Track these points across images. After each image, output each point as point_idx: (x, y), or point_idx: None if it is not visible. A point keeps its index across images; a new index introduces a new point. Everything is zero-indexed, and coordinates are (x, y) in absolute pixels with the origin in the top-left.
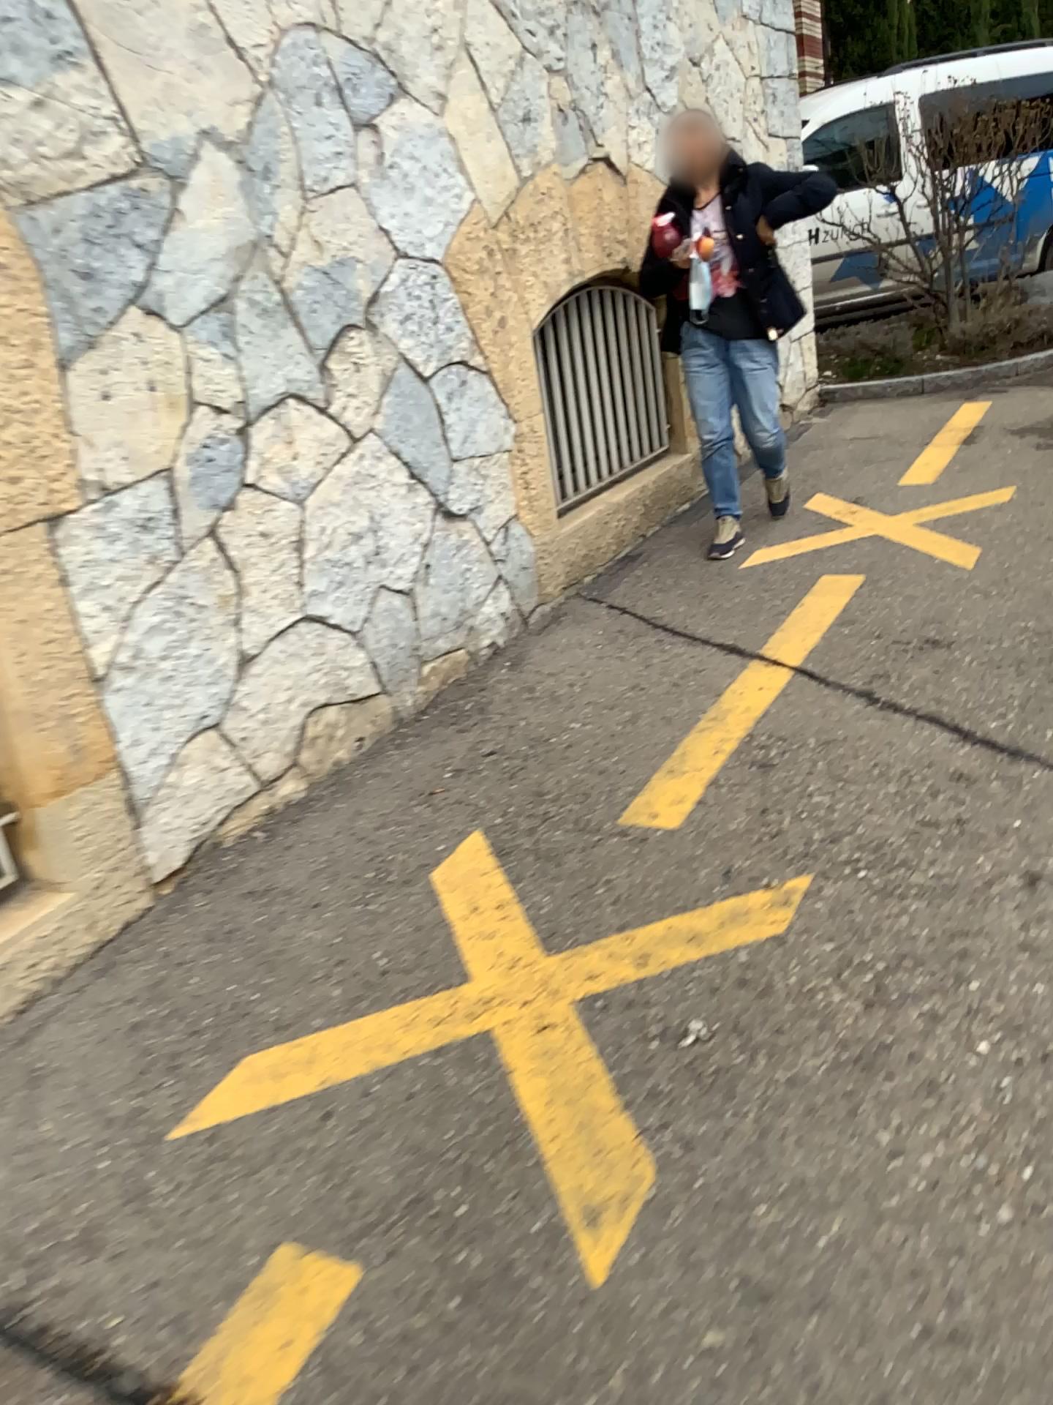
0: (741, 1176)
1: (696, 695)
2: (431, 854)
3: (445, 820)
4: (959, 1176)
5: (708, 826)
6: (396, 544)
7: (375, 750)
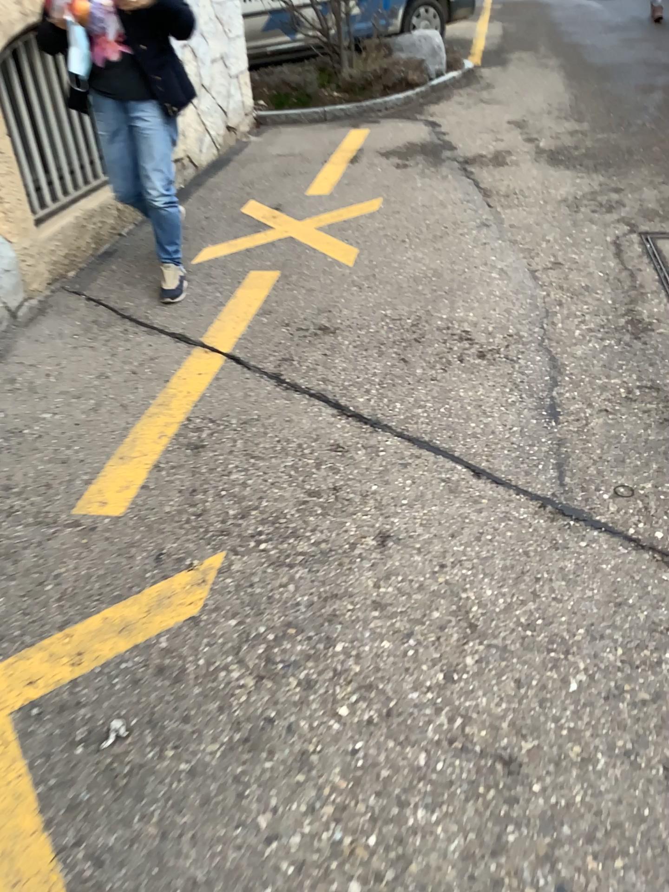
0: (142, 890)
1: (146, 382)
2: None
3: None
4: (320, 857)
5: (145, 510)
6: None
7: None
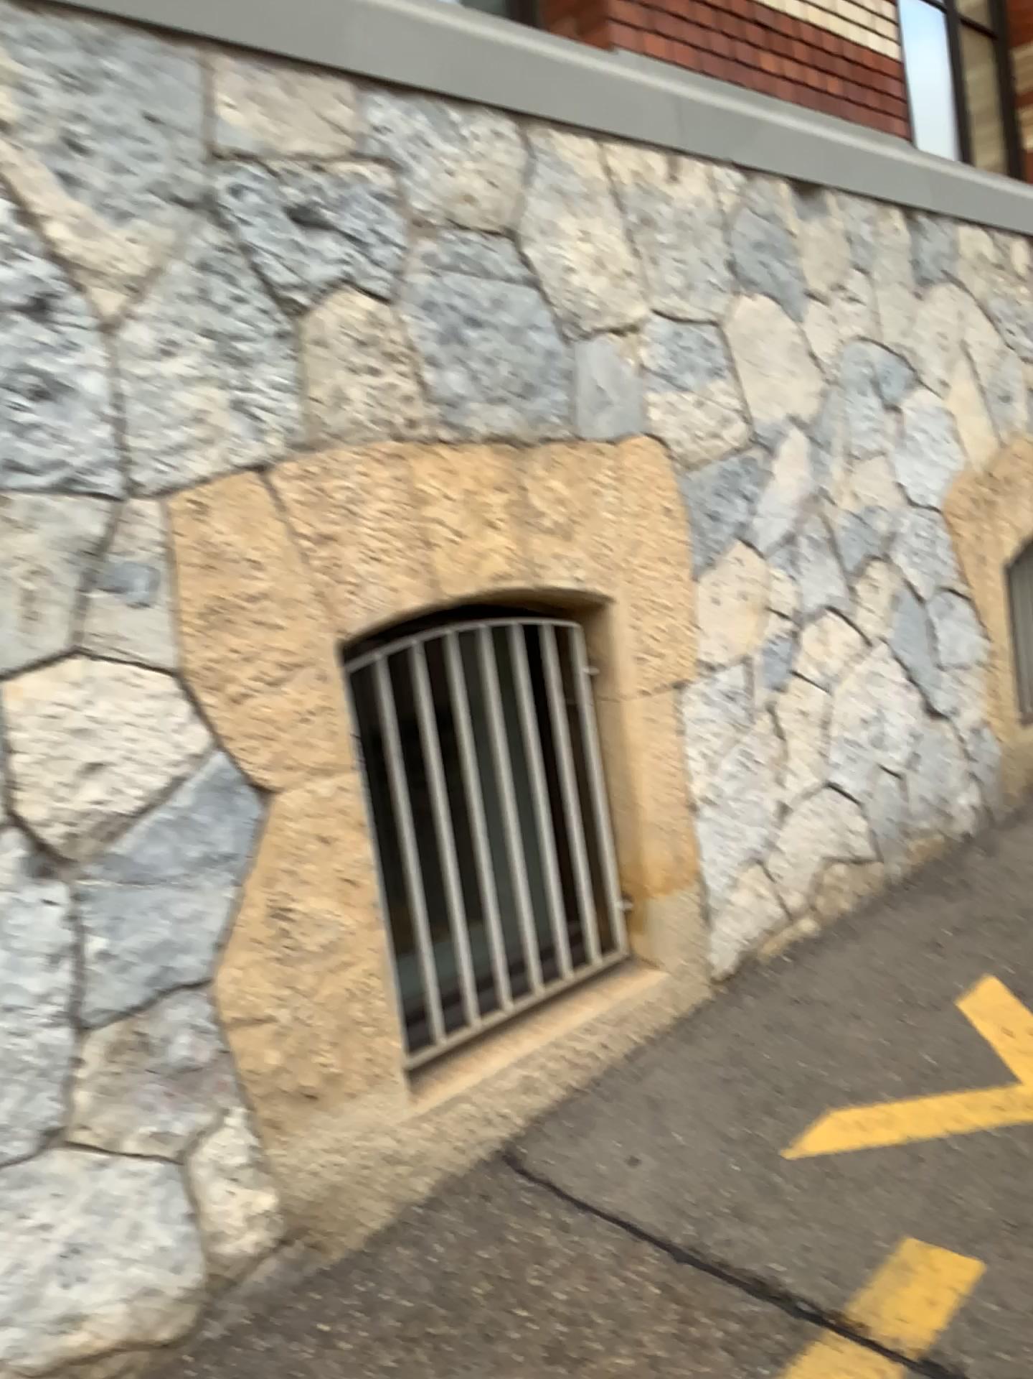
0: None
1: None
2: (953, 989)
3: (958, 965)
4: None
5: None
6: (895, 735)
7: (875, 908)
